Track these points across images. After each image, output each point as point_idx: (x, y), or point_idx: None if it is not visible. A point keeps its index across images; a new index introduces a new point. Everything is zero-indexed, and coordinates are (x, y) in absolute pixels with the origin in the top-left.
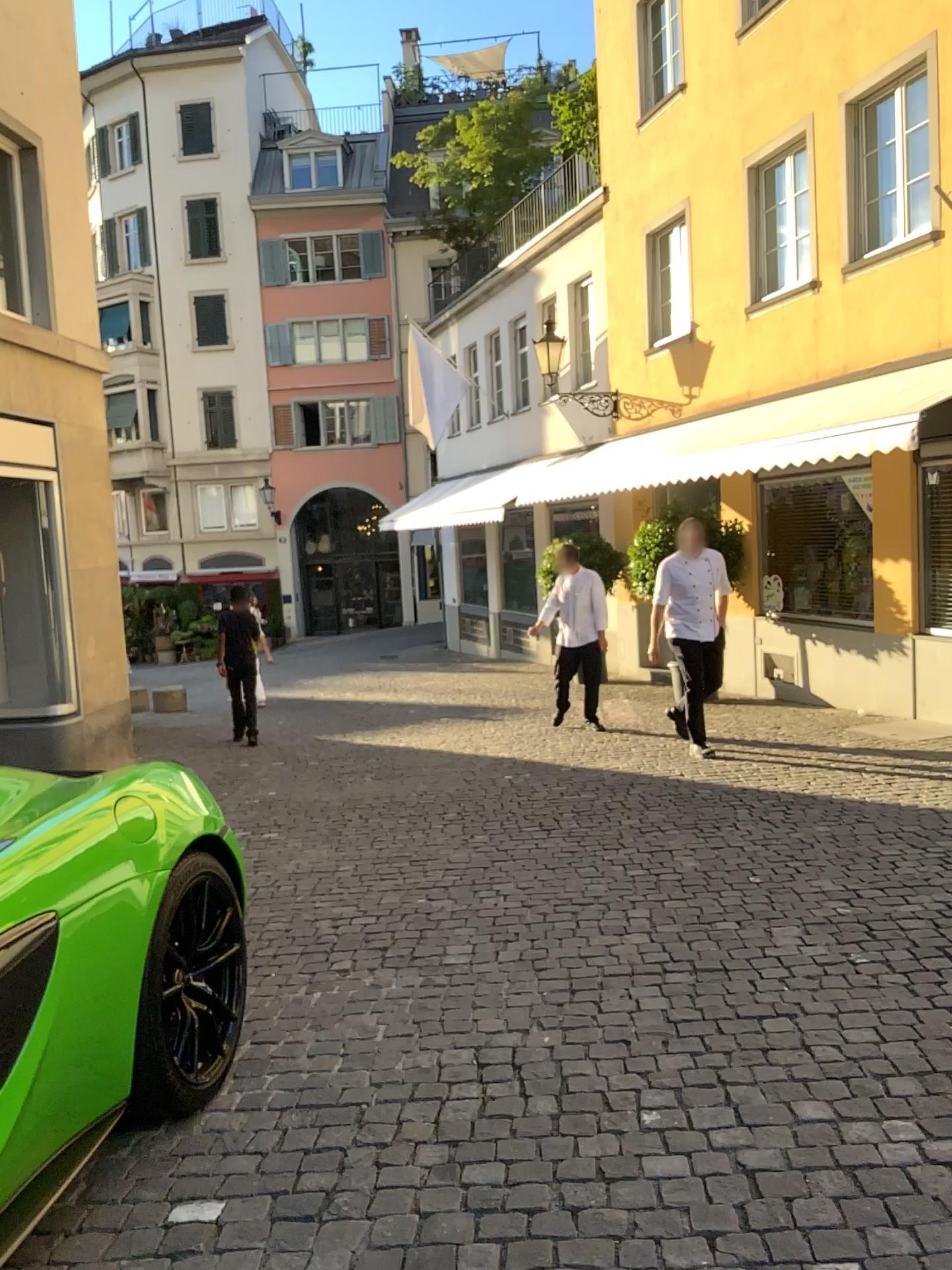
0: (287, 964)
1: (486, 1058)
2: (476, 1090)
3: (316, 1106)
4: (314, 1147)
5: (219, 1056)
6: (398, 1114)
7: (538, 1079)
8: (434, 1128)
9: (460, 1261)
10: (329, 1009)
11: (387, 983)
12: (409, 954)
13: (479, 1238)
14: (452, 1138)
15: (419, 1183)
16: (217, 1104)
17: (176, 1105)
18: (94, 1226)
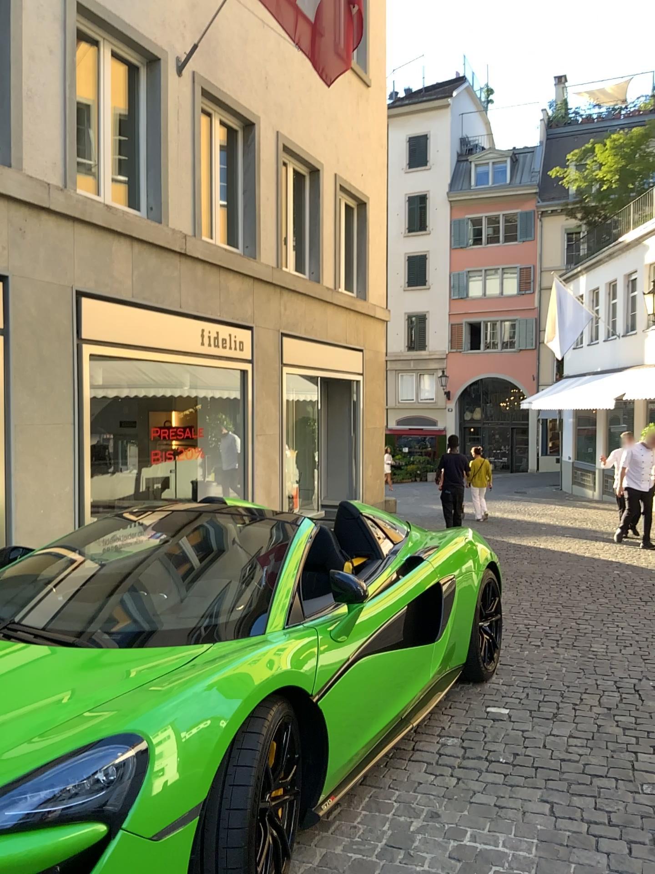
0: (508, 637)
1: (620, 684)
2: (617, 694)
3: (539, 687)
4: (543, 699)
5: (492, 661)
6: (580, 695)
7: (648, 695)
8: (598, 702)
9: (619, 737)
10: (535, 657)
11: (562, 651)
12: (571, 643)
13: (626, 734)
14: (608, 706)
15: (595, 716)
16: (493, 680)
17: (476, 675)
18: (457, 705)
